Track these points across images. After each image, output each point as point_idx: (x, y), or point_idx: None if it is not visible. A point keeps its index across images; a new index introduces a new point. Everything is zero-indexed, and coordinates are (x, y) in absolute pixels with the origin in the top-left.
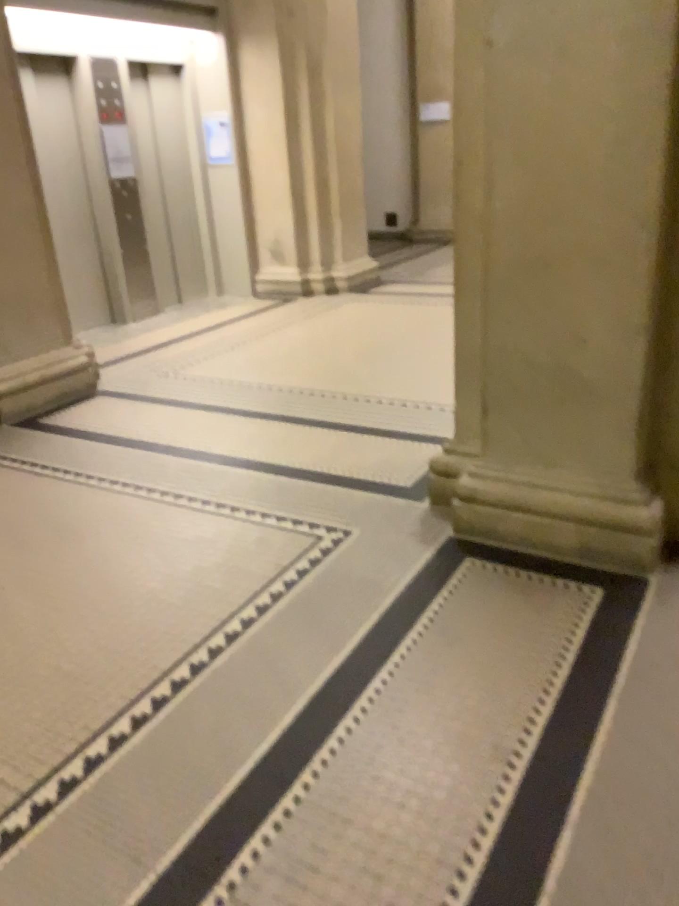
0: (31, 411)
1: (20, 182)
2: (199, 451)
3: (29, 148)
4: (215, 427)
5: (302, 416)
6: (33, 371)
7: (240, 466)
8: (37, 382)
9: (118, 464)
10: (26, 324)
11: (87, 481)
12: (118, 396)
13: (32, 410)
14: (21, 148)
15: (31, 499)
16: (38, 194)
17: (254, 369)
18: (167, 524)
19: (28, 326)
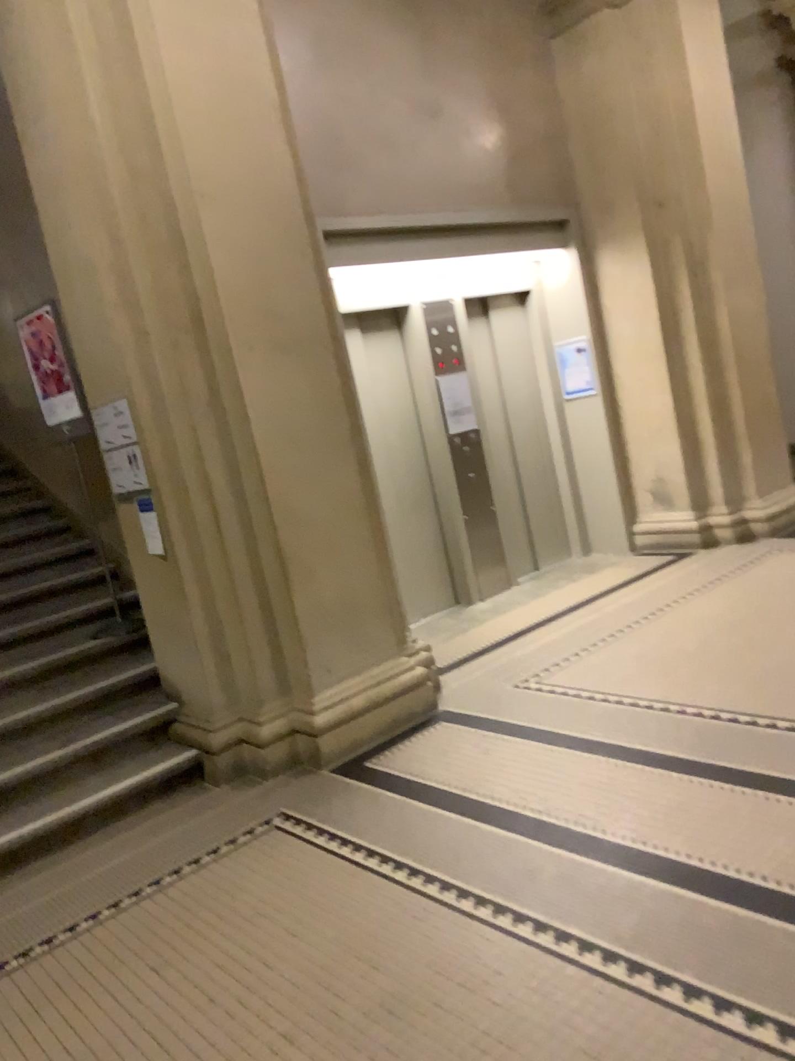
0: (357, 751)
1: (343, 464)
2: (587, 838)
3: (353, 422)
4: (606, 789)
5: (743, 772)
6: (360, 695)
7: (658, 876)
8: (364, 711)
9: (470, 857)
10: (350, 636)
11: (426, 888)
12: (467, 724)
13: (358, 749)
14: (343, 423)
15: (349, 918)
16: (364, 473)
17: (654, 679)
18: (550, 1002)
19: (353, 637)
